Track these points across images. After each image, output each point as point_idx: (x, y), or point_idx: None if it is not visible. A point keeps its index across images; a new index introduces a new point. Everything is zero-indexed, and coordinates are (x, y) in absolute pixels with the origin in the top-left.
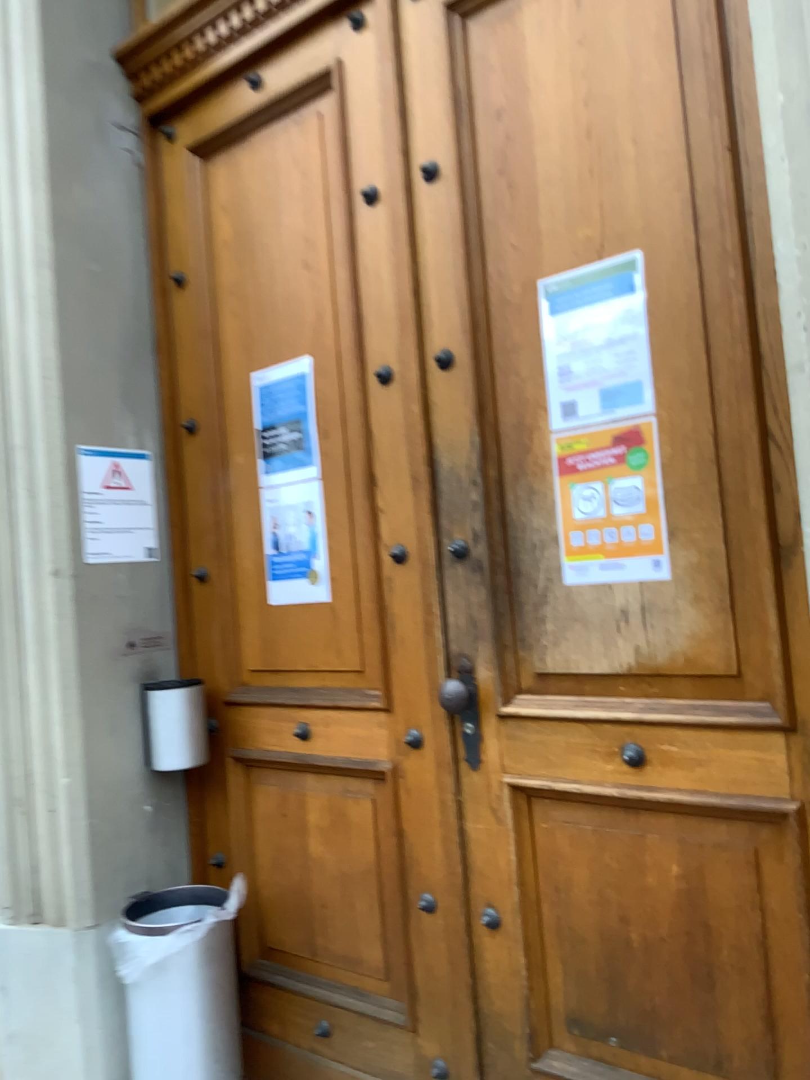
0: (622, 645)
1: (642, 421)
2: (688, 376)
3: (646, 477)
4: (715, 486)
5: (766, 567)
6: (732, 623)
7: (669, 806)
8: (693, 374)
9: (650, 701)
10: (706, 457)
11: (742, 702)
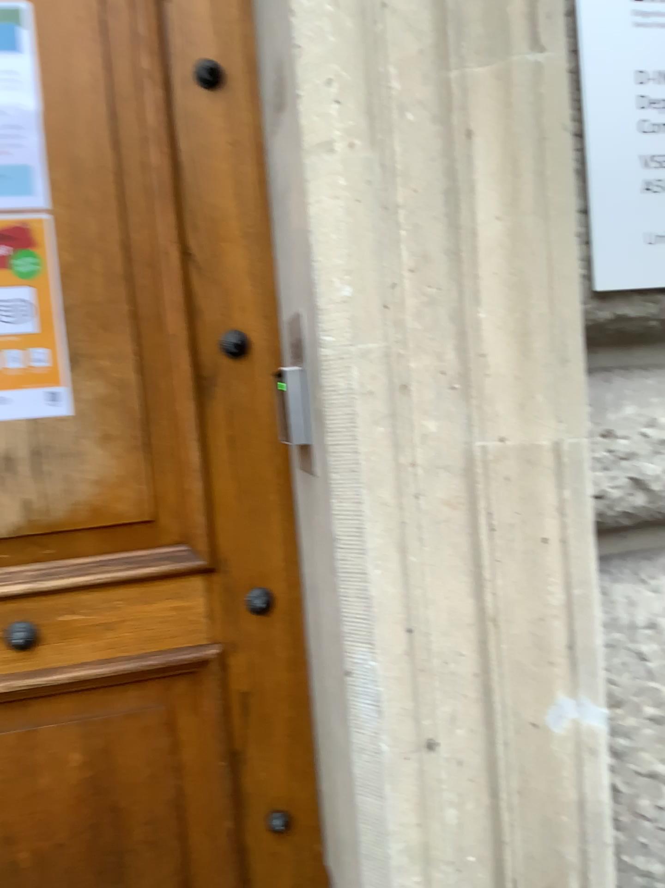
0: (5, 500)
1: (33, 219)
2: (93, 172)
3: (41, 289)
4: (128, 306)
5: (187, 399)
6: (147, 464)
7: (72, 687)
8: (98, 172)
9: (47, 565)
10: (116, 272)
11: (159, 550)
